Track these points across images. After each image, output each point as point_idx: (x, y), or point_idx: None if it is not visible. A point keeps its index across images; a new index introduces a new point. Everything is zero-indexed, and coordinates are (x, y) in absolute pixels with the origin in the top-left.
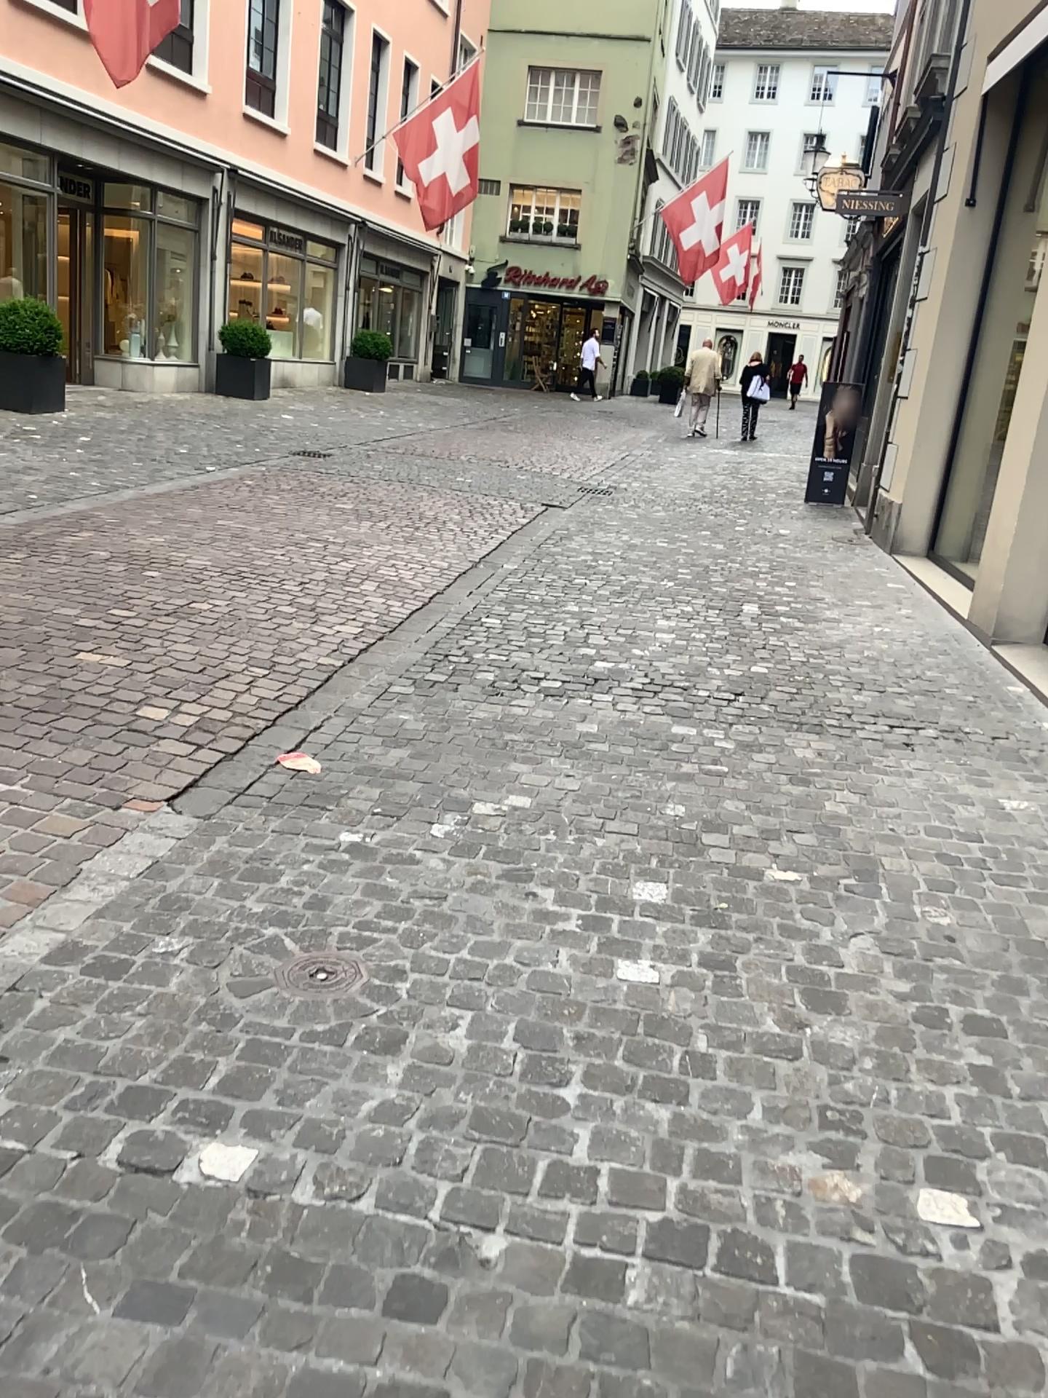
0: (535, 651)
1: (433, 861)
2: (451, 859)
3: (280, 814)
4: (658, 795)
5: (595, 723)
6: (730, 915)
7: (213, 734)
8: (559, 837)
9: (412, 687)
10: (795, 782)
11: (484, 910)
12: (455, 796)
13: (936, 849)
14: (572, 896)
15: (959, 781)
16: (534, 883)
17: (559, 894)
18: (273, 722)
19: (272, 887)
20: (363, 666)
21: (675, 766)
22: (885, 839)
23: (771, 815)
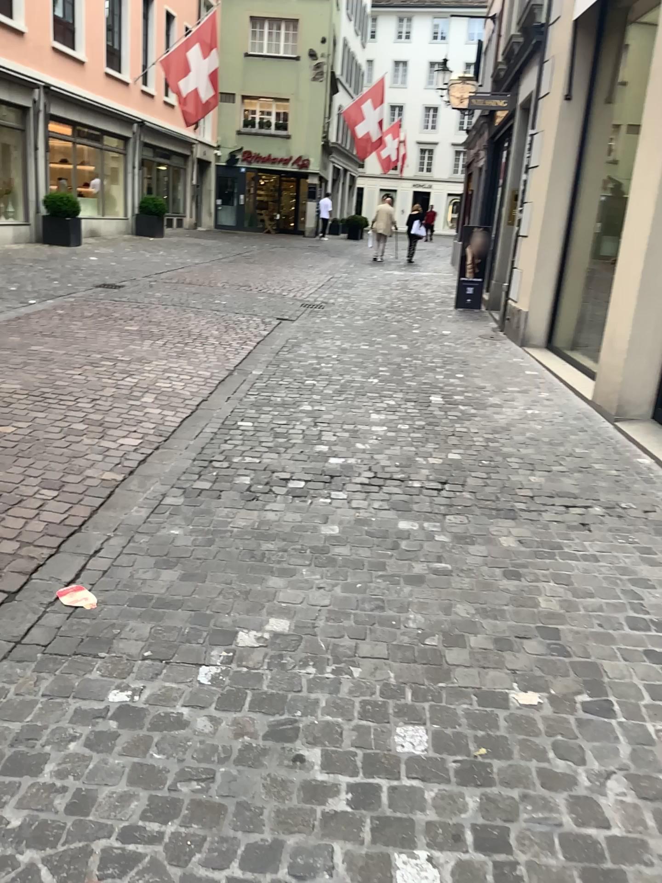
0: (281, 454)
1: (200, 717)
2: (219, 713)
3: (54, 669)
4: (398, 603)
5: (335, 525)
6: (489, 761)
7: (0, 571)
8: (317, 668)
9: (182, 497)
10: (509, 577)
11: (254, 788)
12: (220, 623)
13: (642, 646)
14: (338, 755)
15: (637, 563)
16: (300, 738)
17: (324, 752)
18: (59, 550)
19: (36, 783)
20: (141, 480)
21: (407, 568)
22: (598, 638)
23: (497, 619)
